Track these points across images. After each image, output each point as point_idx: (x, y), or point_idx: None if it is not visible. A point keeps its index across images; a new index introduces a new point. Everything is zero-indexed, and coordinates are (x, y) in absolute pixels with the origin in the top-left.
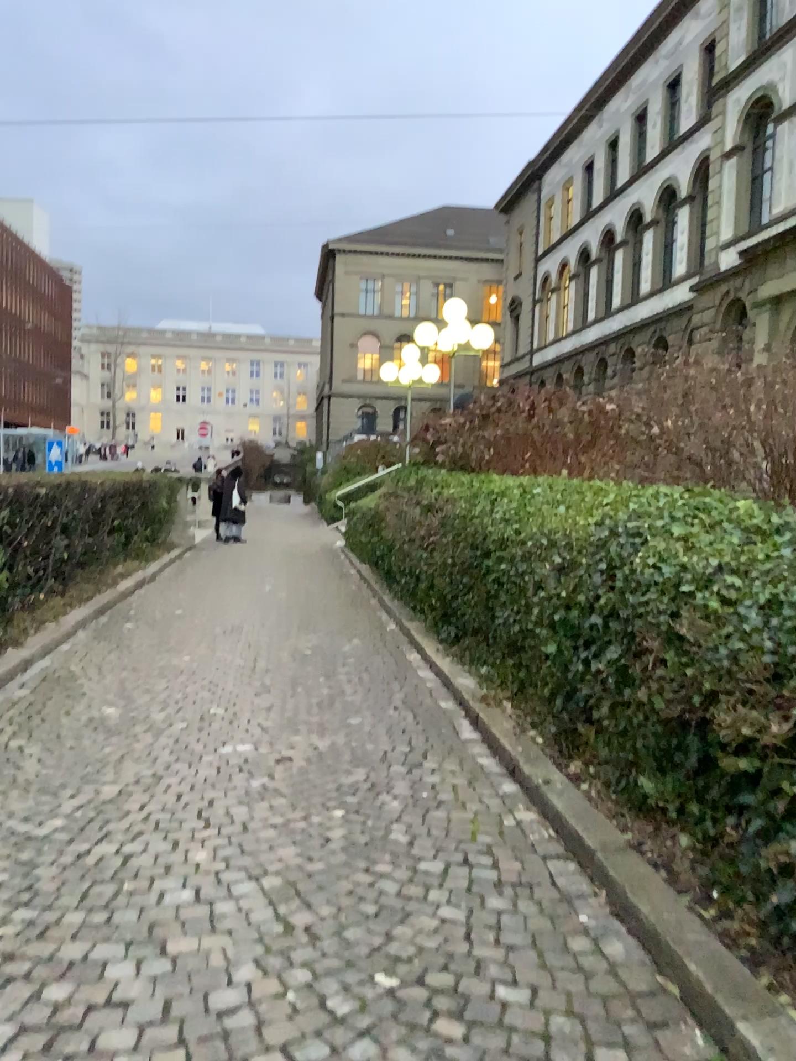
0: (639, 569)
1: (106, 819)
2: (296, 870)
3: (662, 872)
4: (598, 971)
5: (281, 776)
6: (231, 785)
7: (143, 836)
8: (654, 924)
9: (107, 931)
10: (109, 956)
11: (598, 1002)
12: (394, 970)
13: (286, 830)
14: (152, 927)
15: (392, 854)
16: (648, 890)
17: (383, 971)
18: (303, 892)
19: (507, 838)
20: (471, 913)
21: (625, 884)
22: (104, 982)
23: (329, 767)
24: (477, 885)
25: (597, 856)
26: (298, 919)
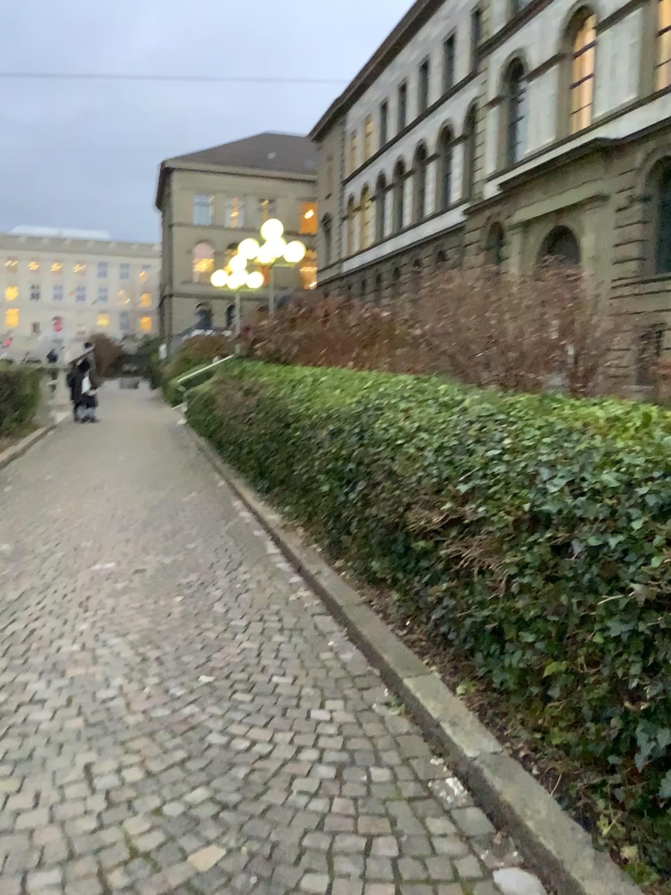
0: (377, 430)
1: (14, 610)
2: (149, 630)
3: (381, 616)
4: (335, 667)
5: (137, 579)
6: (101, 587)
7: (42, 618)
8: (371, 642)
9: (25, 667)
10: (29, 679)
11: (332, 681)
12: (211, 674)
13: (142, 610)
14: (55, 664)
15: (213, 618)
16: (371, 626)
17: (204, 675)
18: (154, 641)
19: (289, 606)
20: (261, 645)
21: (359, 624)
22: (28, 691)
23: (171, 573)
24: (267, 631)
25: (344, 612)
26: (151, 654)
